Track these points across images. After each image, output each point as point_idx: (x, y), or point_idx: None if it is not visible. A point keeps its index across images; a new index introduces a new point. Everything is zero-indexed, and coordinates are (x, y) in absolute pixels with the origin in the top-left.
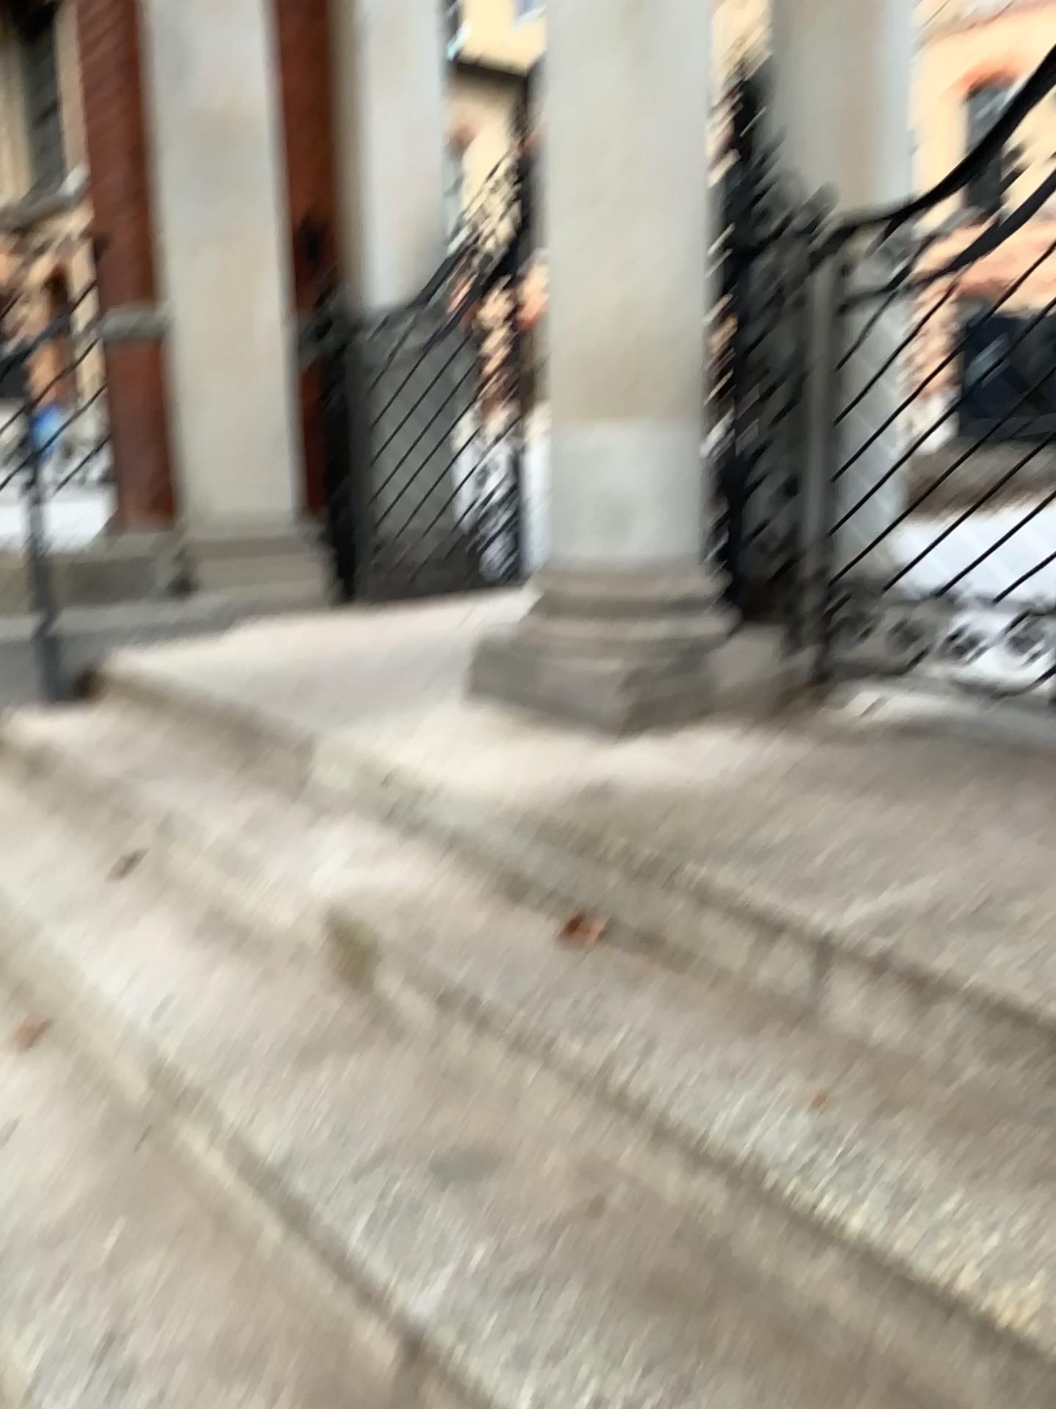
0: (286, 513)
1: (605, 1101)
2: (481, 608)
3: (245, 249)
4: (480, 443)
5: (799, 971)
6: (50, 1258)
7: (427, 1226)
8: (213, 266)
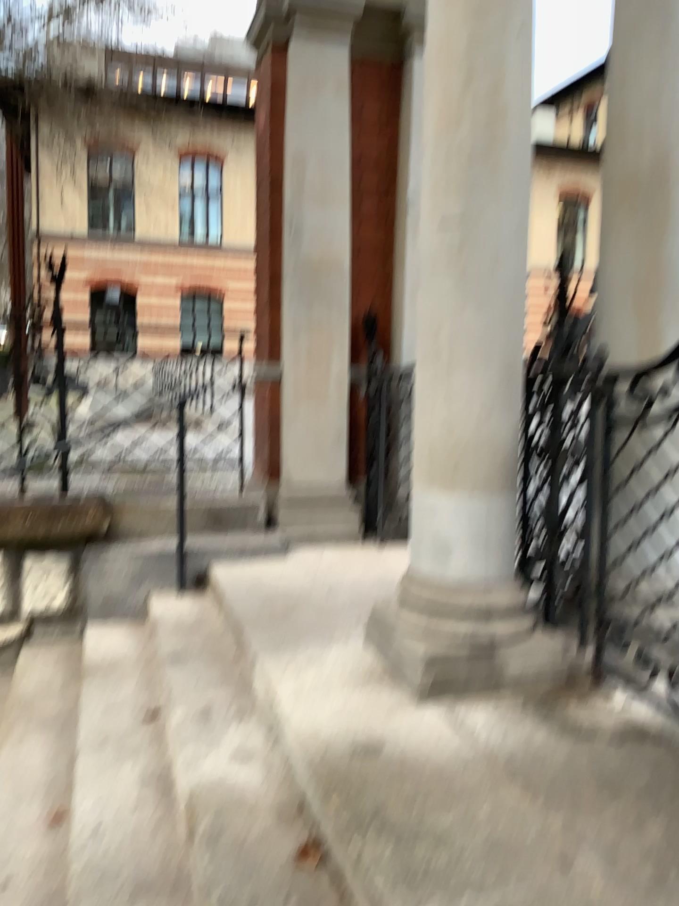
0: (341, 481)
1: None
2: None
3: (326, 331)
4: None
5: None
6: None
7: None
8: (306, 341)
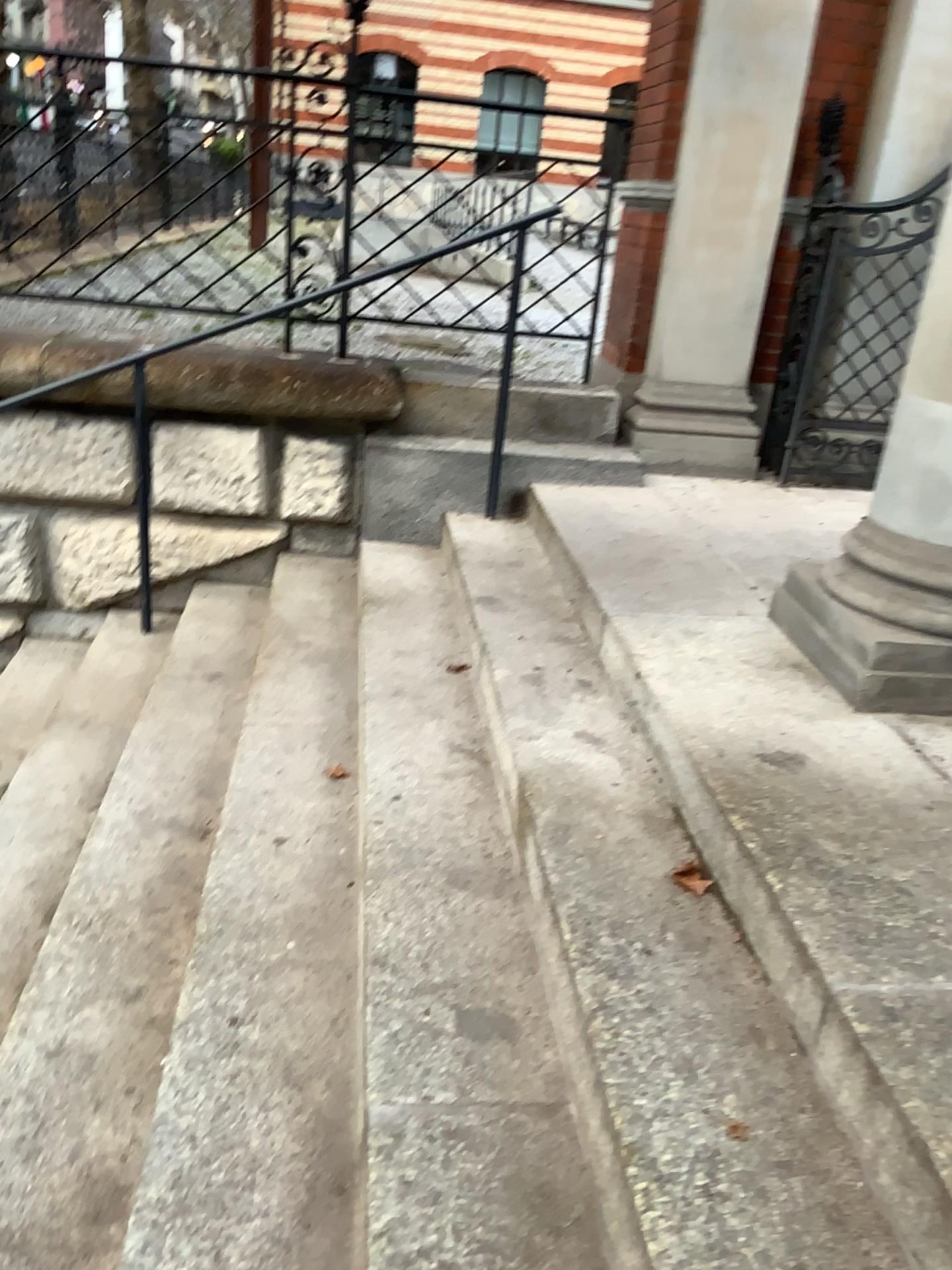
0: (738, 378)
1: (590, 1032)
2: None
3: (757, 128)
4: None
5: (813, 1007)
6: (247, 942)
7: (430, 1054)
8: (722, 144)
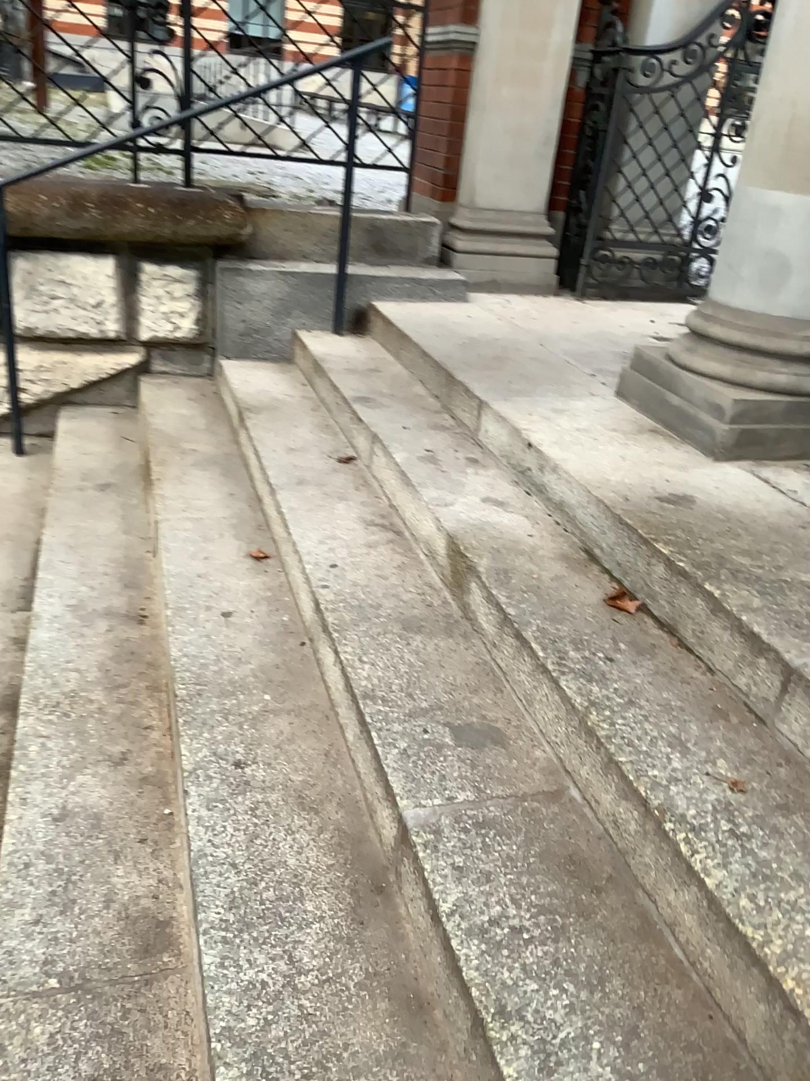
0: (537, 206)
1: (586, 727)
2: (670, 313)
3: None
4: (711, 169)
5: (772, 683)
6: (226, 701)
7: (441, 766)
8: None
